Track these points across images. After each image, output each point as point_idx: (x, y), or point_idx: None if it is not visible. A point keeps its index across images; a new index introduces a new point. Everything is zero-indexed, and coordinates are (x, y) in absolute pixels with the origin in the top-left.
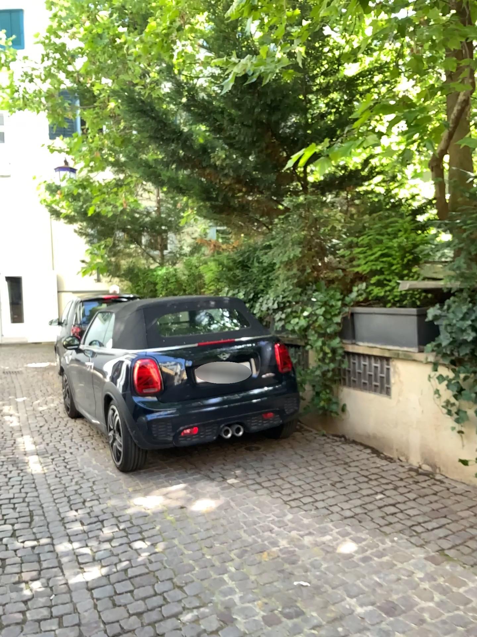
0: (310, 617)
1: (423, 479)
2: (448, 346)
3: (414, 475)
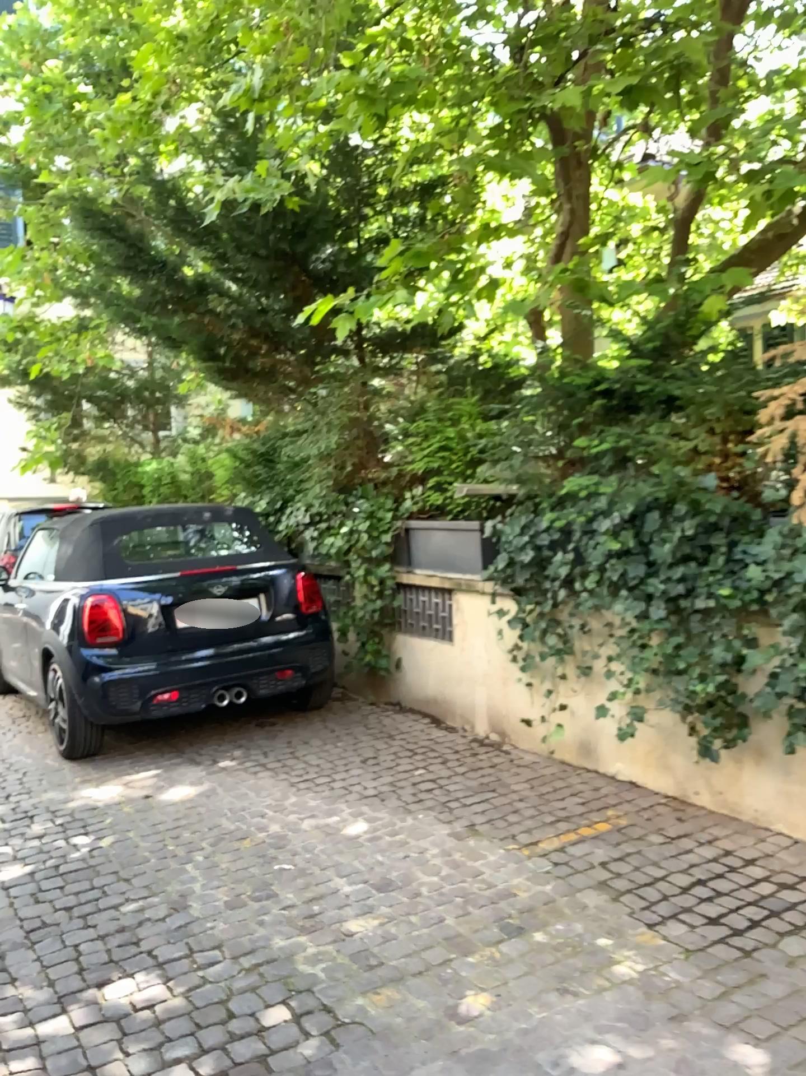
0: (282, 897)
1: (486, 752)
2: (510, 570)
3: (475, 748)
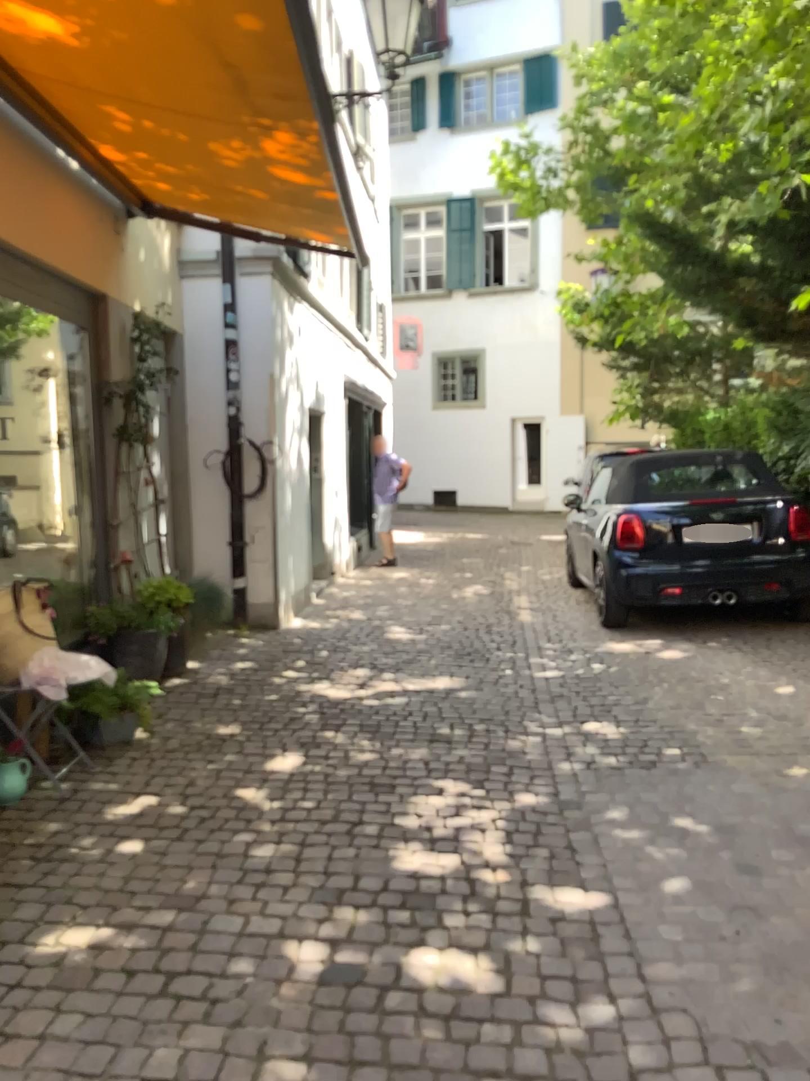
0: (705, 708)
1: None
2: None
3: None
